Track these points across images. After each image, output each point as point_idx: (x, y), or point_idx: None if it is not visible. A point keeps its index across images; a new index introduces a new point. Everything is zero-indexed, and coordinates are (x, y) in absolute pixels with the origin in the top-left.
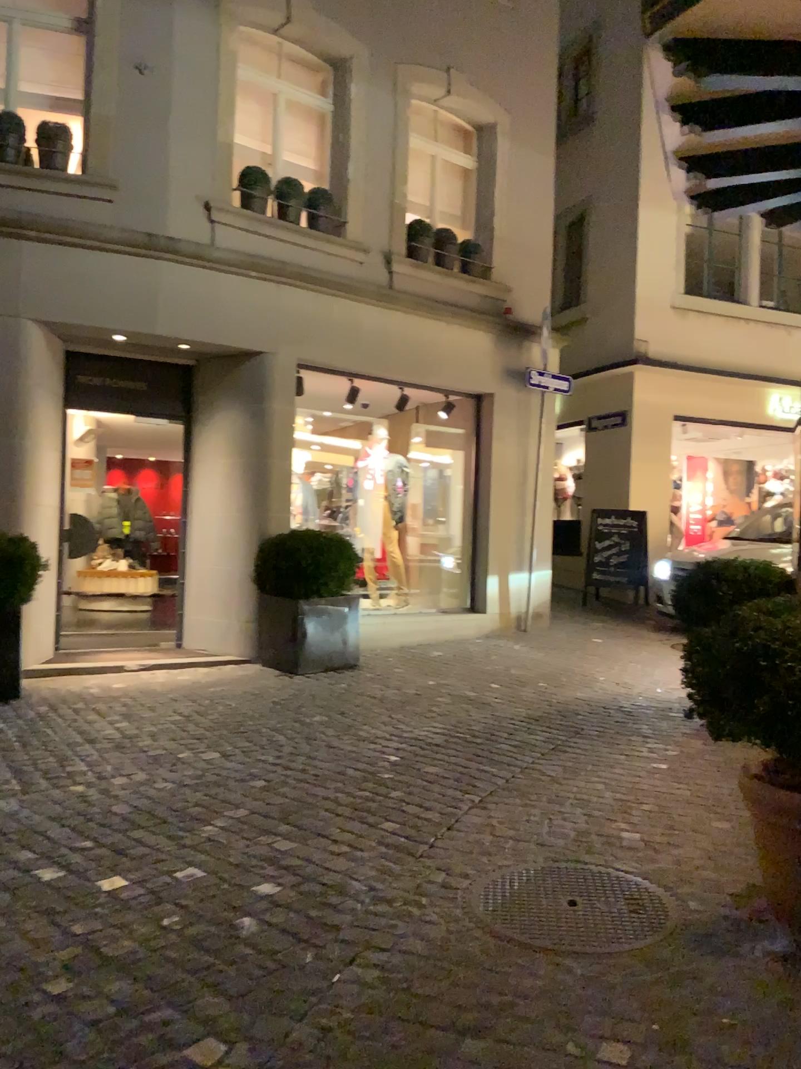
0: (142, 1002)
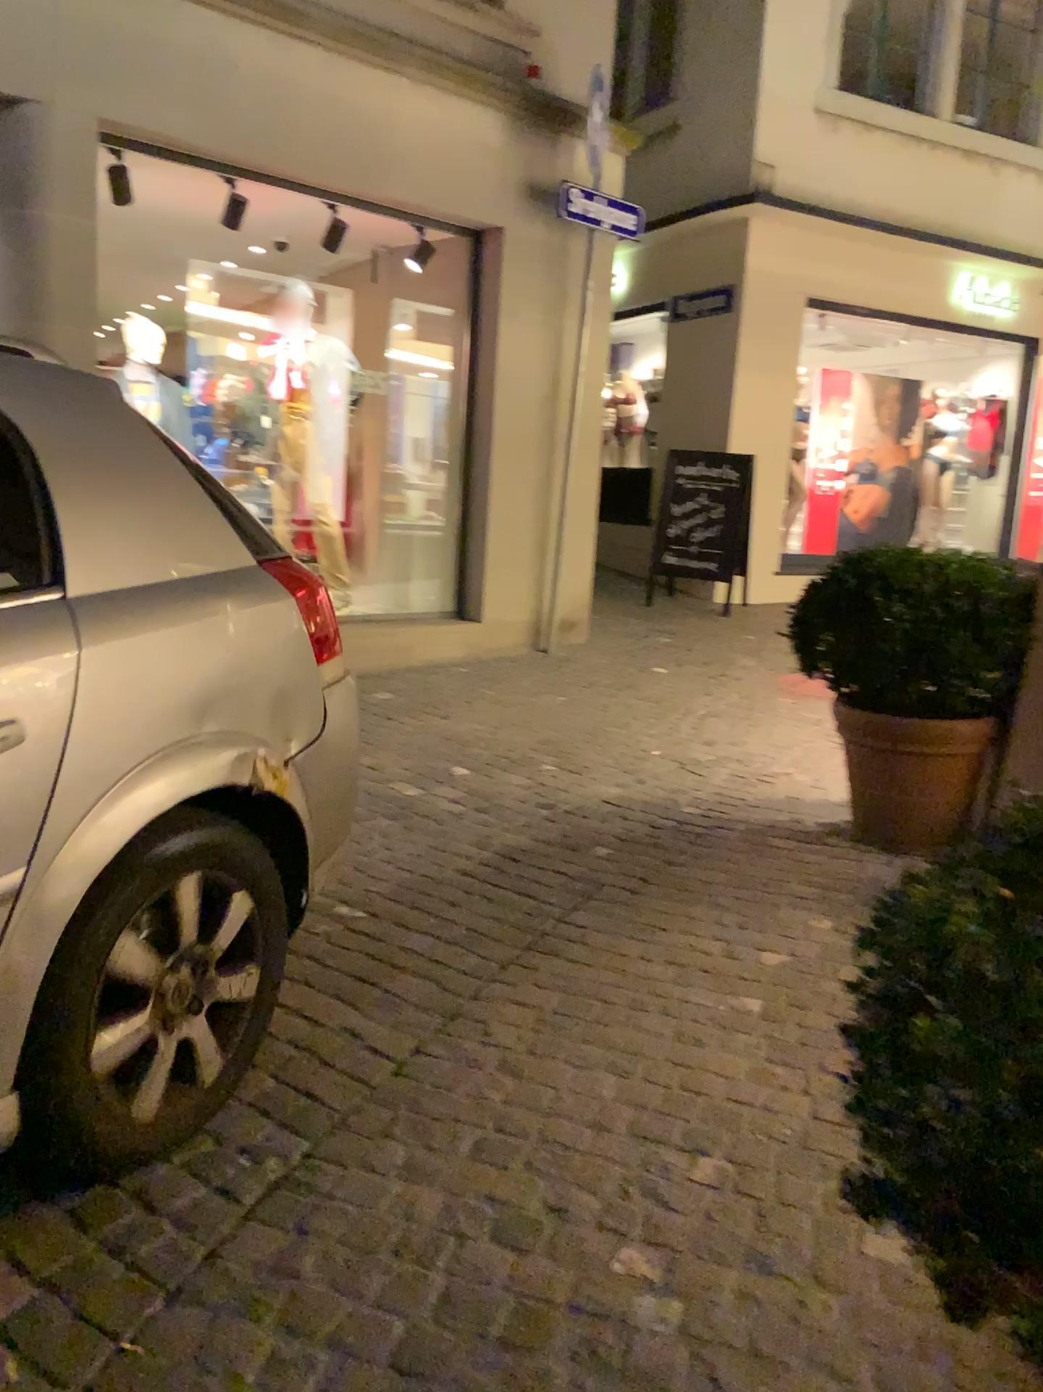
0: None
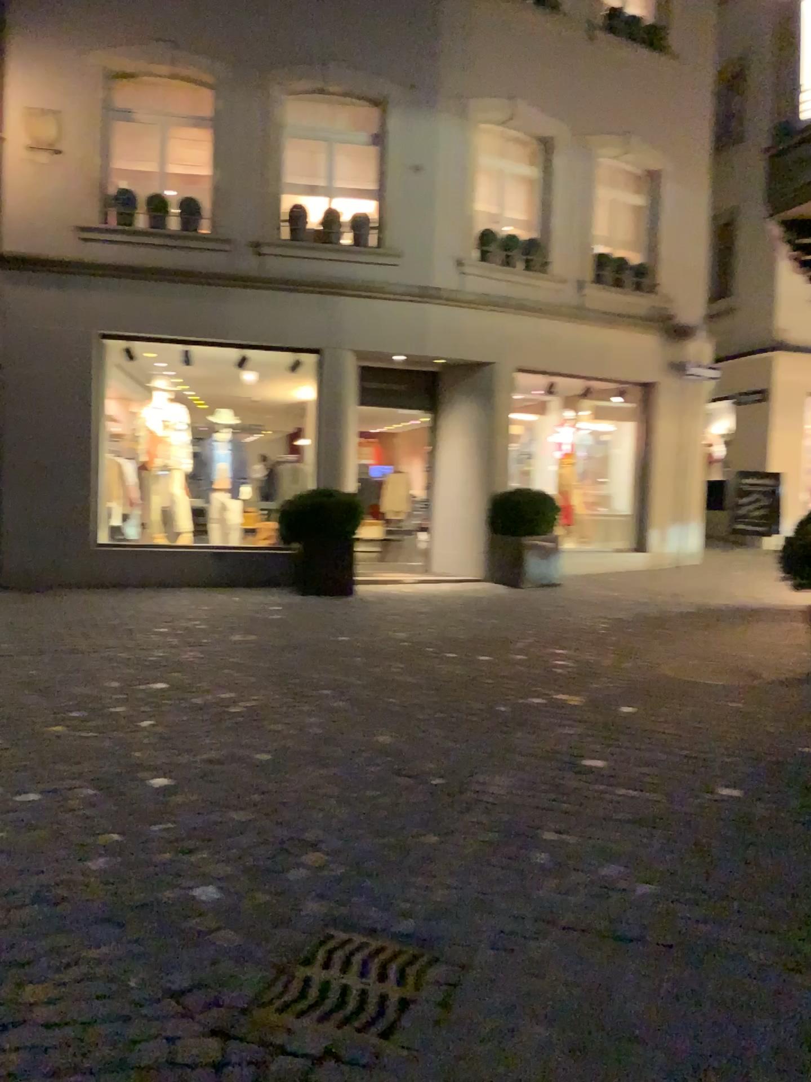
0: (532, 684)
